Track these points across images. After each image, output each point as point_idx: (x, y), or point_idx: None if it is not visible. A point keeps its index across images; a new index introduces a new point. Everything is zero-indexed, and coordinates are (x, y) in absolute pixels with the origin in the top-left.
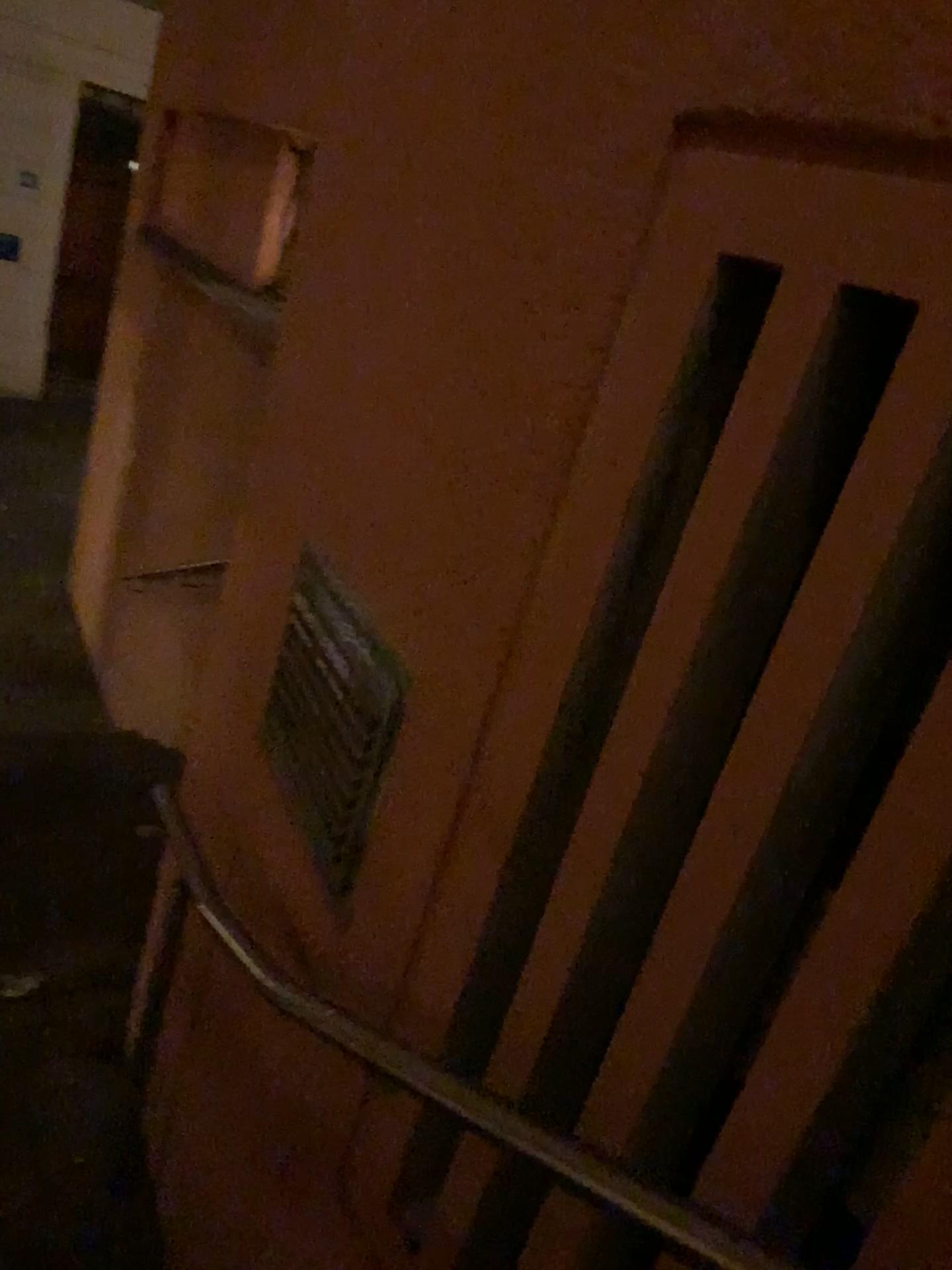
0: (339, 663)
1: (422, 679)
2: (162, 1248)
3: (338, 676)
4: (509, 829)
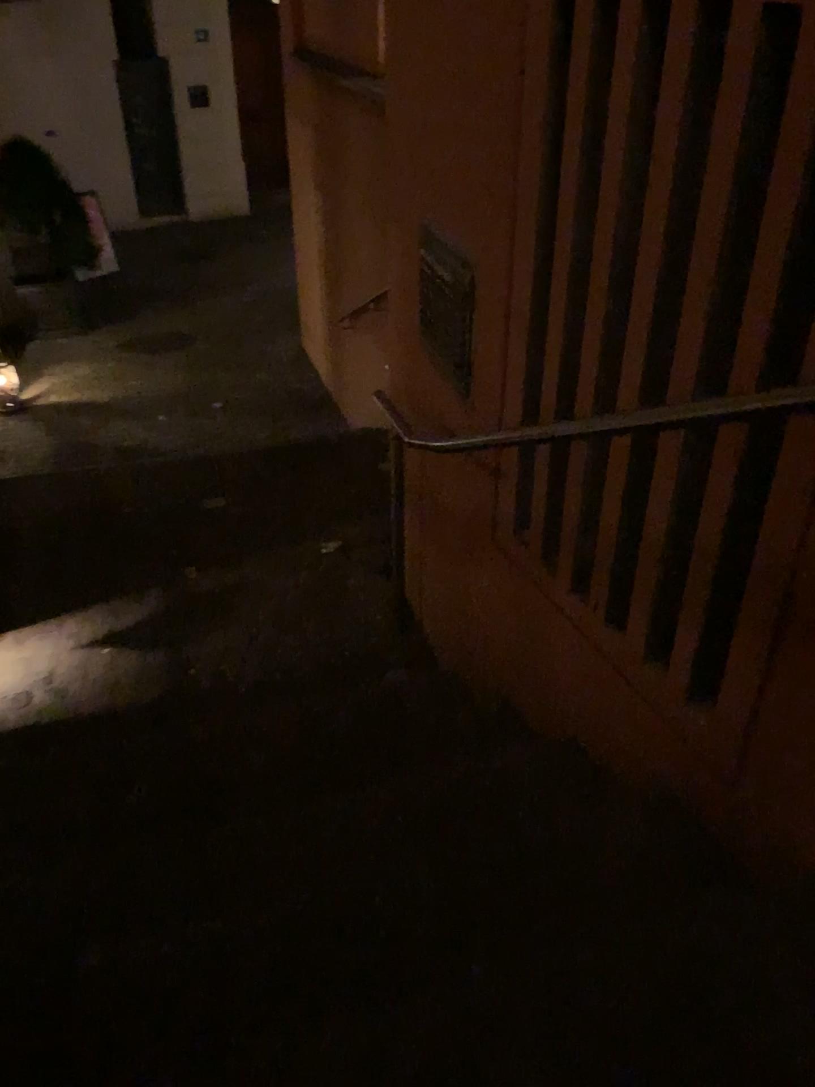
0: (450, 281)
1: (483, 265)
2: (429, 649)
3: (451, 287)
4: (529, 320)
